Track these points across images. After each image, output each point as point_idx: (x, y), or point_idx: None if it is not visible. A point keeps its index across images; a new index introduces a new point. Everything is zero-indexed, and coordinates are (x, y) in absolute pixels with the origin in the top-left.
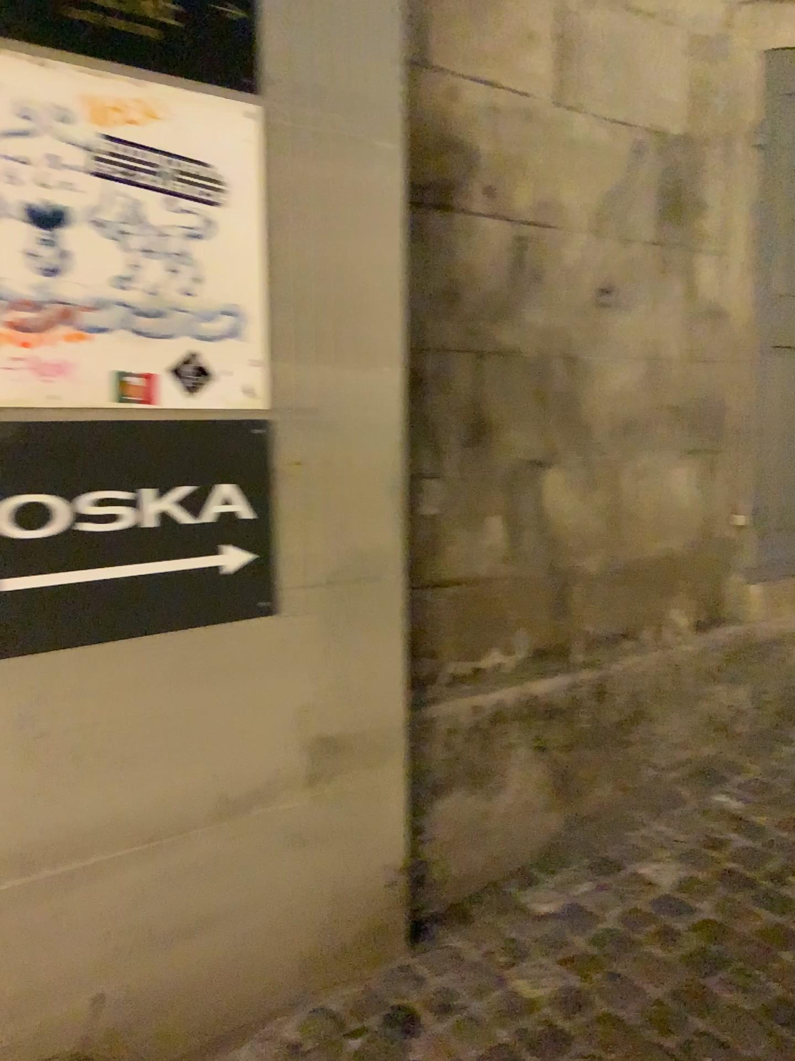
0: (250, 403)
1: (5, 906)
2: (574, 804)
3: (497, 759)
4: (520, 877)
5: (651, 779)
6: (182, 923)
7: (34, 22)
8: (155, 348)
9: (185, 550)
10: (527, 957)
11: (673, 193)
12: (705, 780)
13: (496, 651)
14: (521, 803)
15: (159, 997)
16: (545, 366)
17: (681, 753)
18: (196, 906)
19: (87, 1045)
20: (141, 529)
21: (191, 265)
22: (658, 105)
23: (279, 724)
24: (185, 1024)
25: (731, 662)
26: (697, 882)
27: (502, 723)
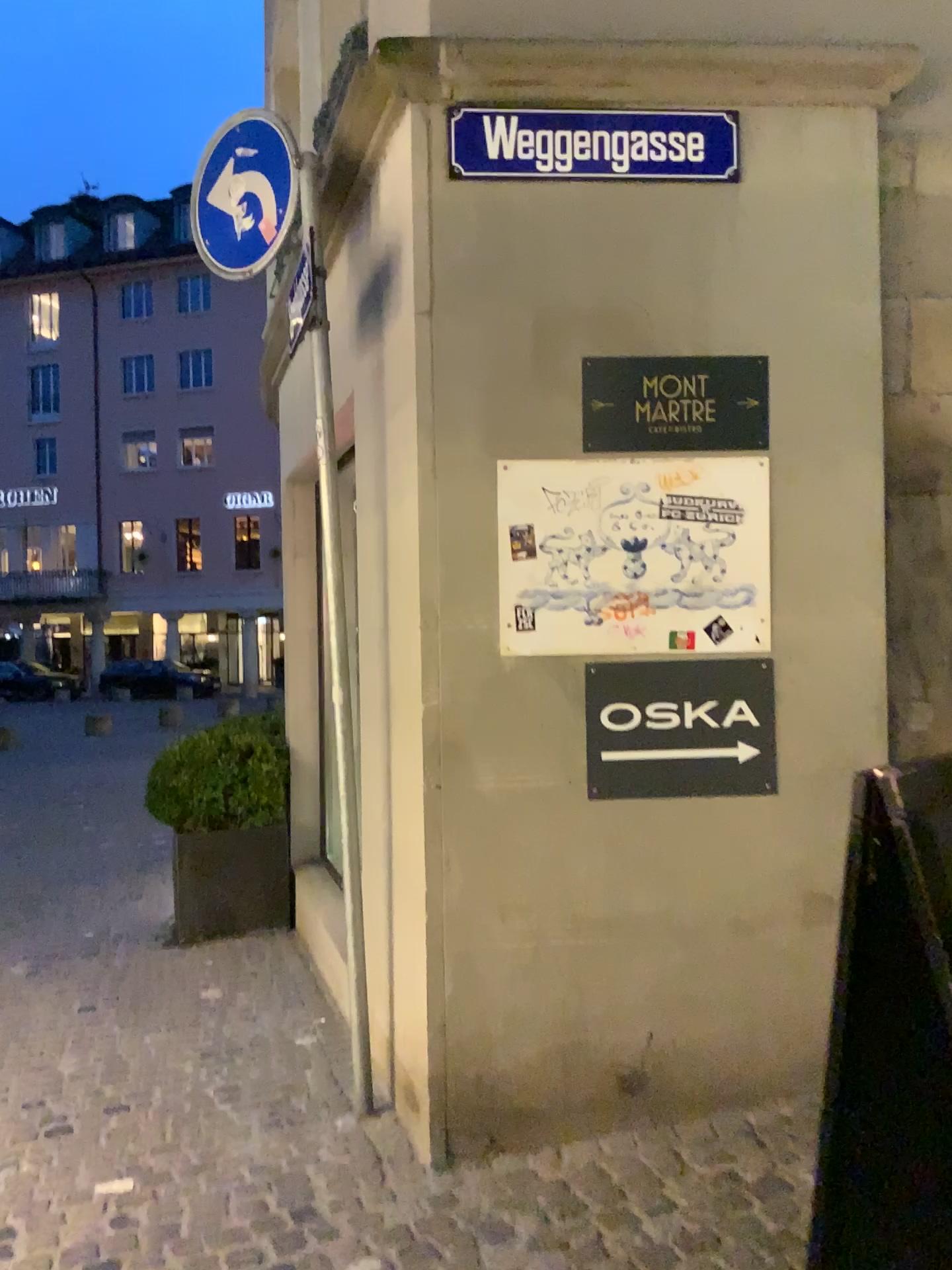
0: (758, 647)
1: (596, 953)
2: None
3: None
4: None
5: None
6: (706, 1001)
7: (630, 438)
8: (695, 615)
9: (712, 744)
10: None
11: None
12: None
13: None
14: None
15: (689, 1049)
16: None
17: None
18: (716, 992)
19: (641, 1062)
20: (683, 728)
21: (719, 562)
22: None
23: (779, 874)
24: (707, 1075)
25: None
26: None
27: None
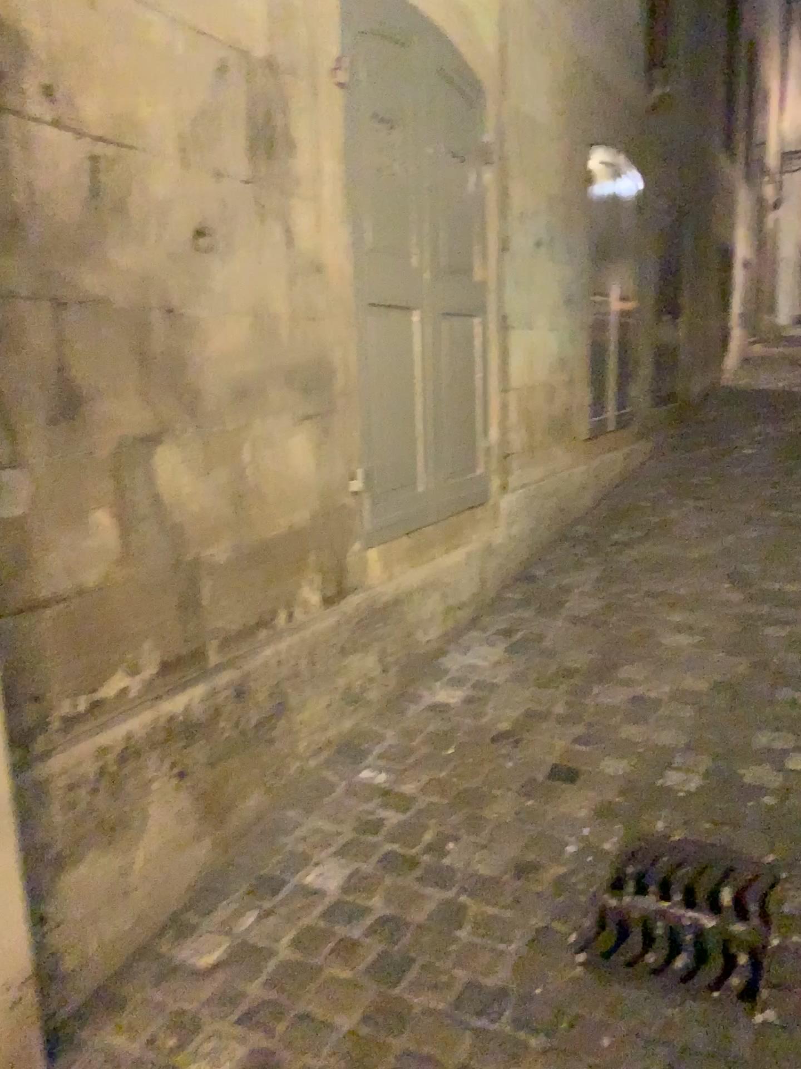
0: None
1: None
2: (222, 823)
3: (130, 801)
4: (172, 929)
5: (297, 772)
6: None
7: None
8: None
9: None
10: (197, 1031)
11: (265, 126)
12: (349, 761)
13: (117, 673)
14: (164, 842)
15: None
16: (142, 322)
17: (322, 737)
18: None
19: None
20: None
21: None
22: (240, 20)
23: None
24: None
25: (359, 632)
26: (364, 876)
27: (132, 757)
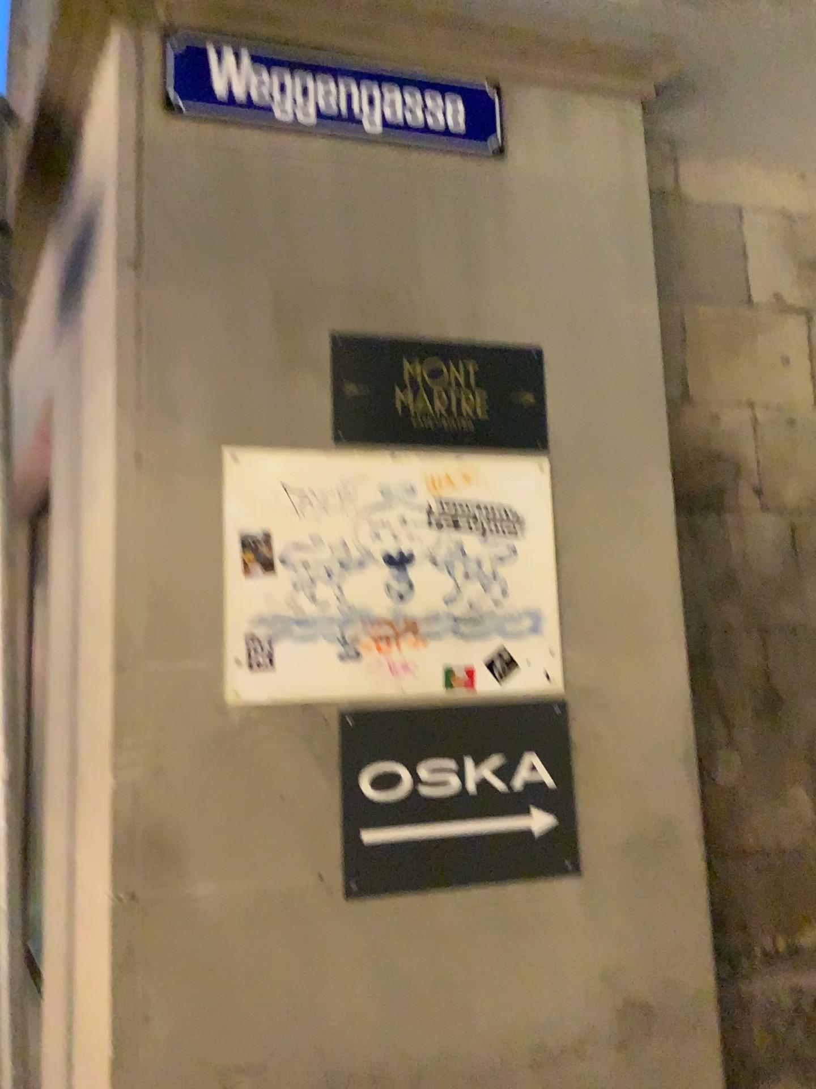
0: (549, 688)
1: None
2: None
3: None
4: None
5: None
6: None
7: (390, 431)
8: (473, 648)
9: (499, 814)
10: None
11: None
12: None
13: (812, 928)
14: None
15: None
16: None
17: None
18: None
19: None
20: (463, 795)
21: (499, 582)
22: None
23: (587, 982)
24: None
25: None
26: None
27: None
